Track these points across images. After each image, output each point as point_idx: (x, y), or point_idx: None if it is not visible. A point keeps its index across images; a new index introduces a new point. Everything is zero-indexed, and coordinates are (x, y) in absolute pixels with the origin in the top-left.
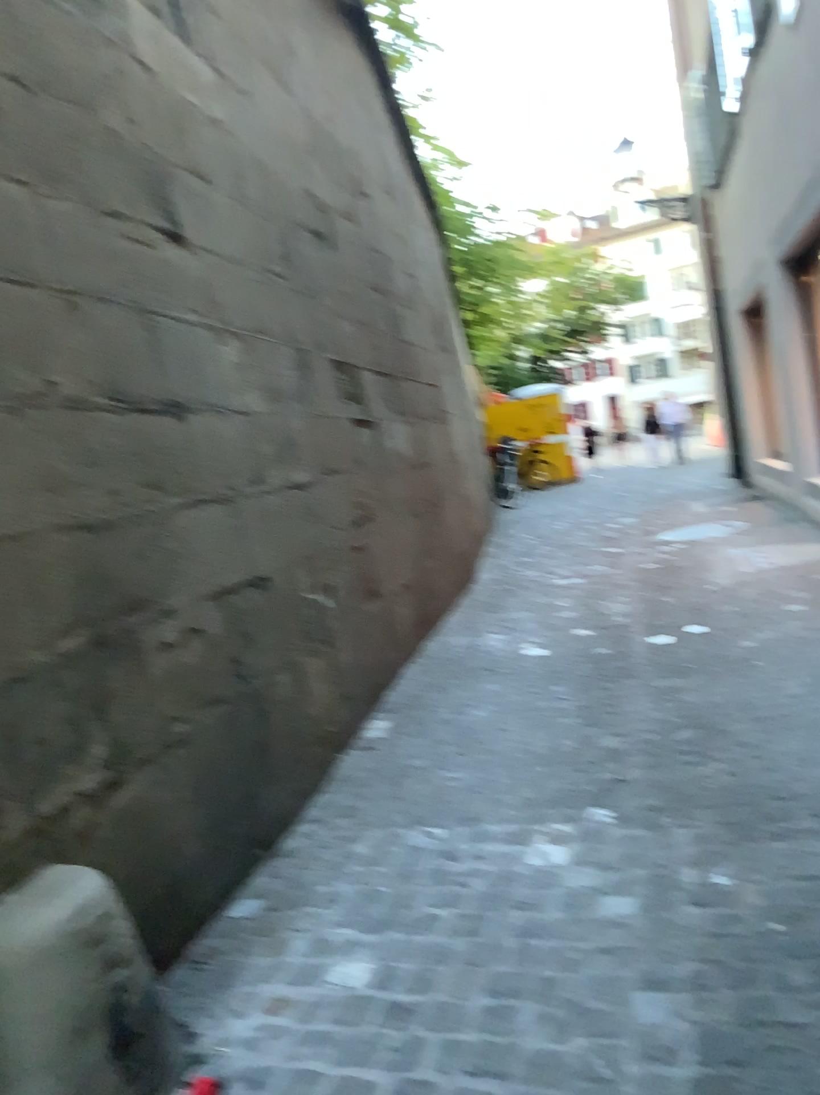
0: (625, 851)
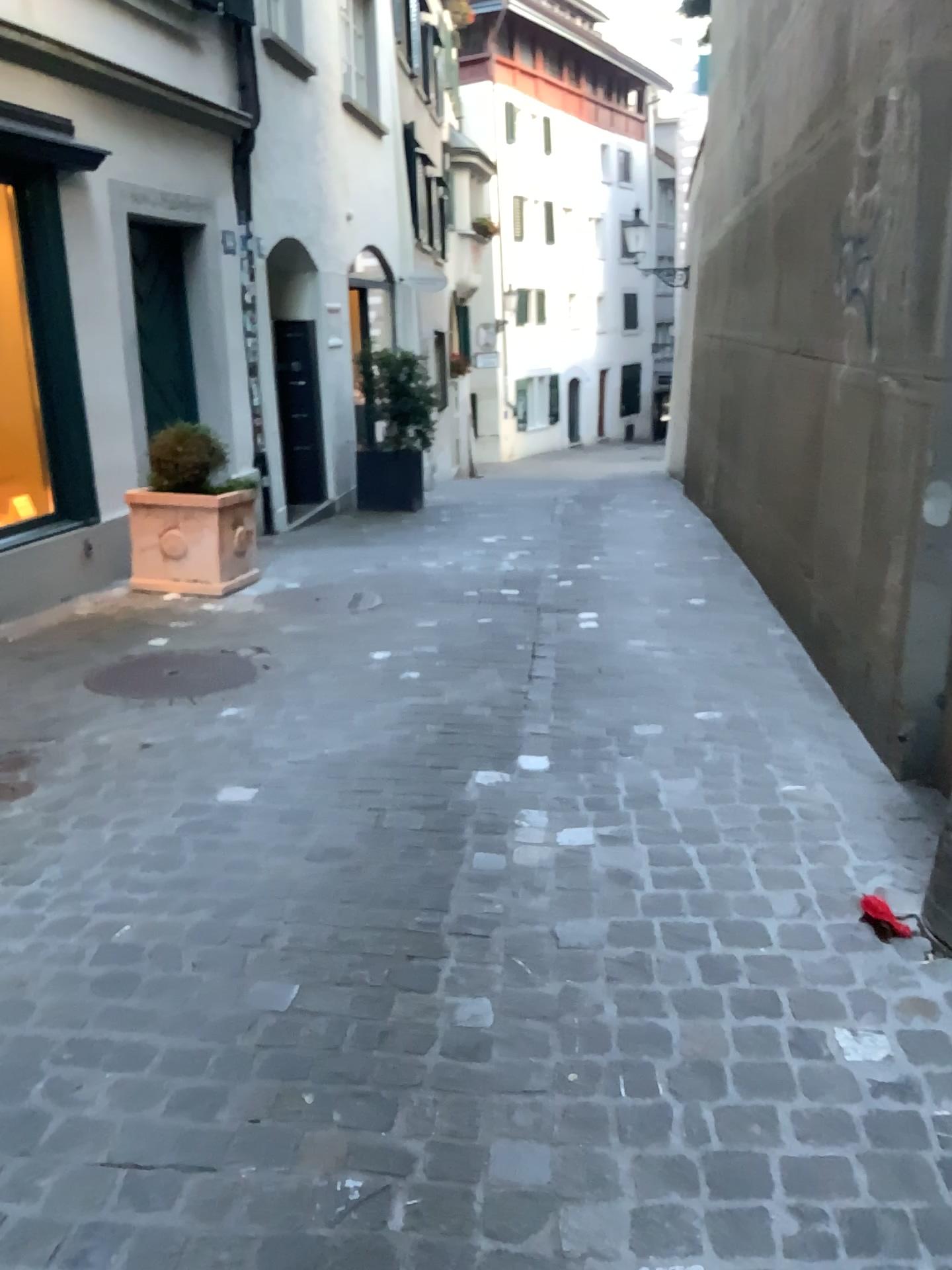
0: None
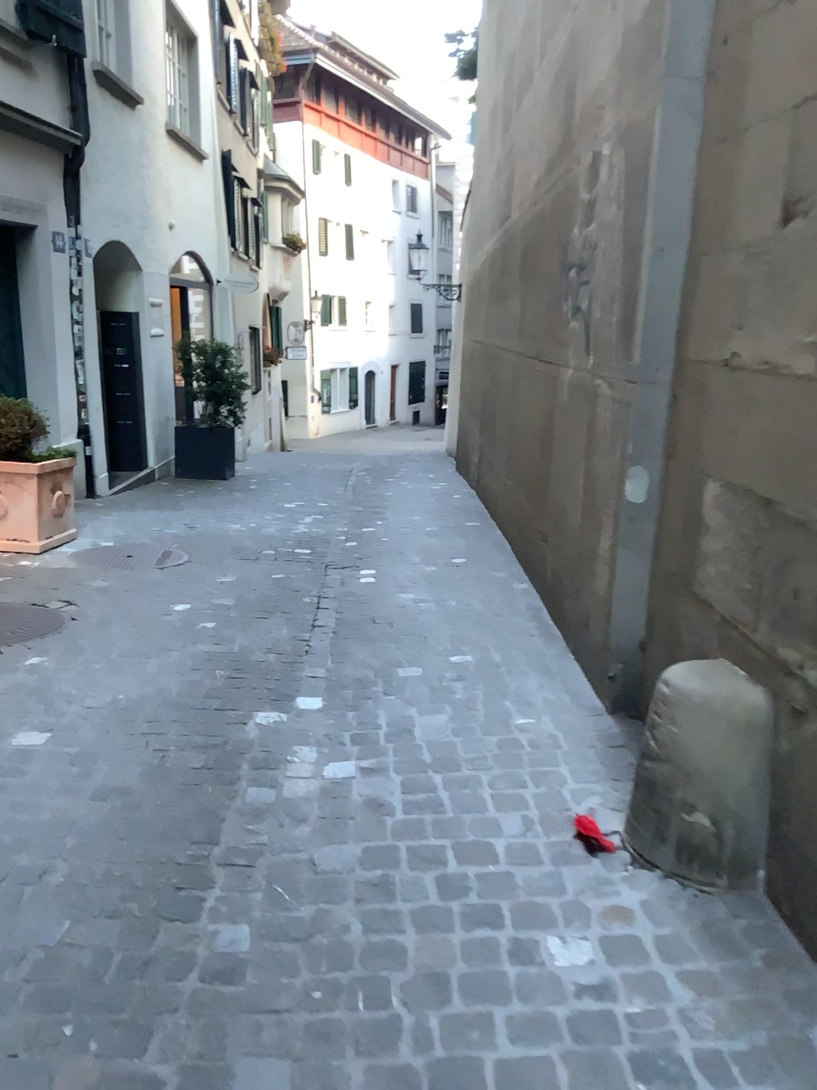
0: None
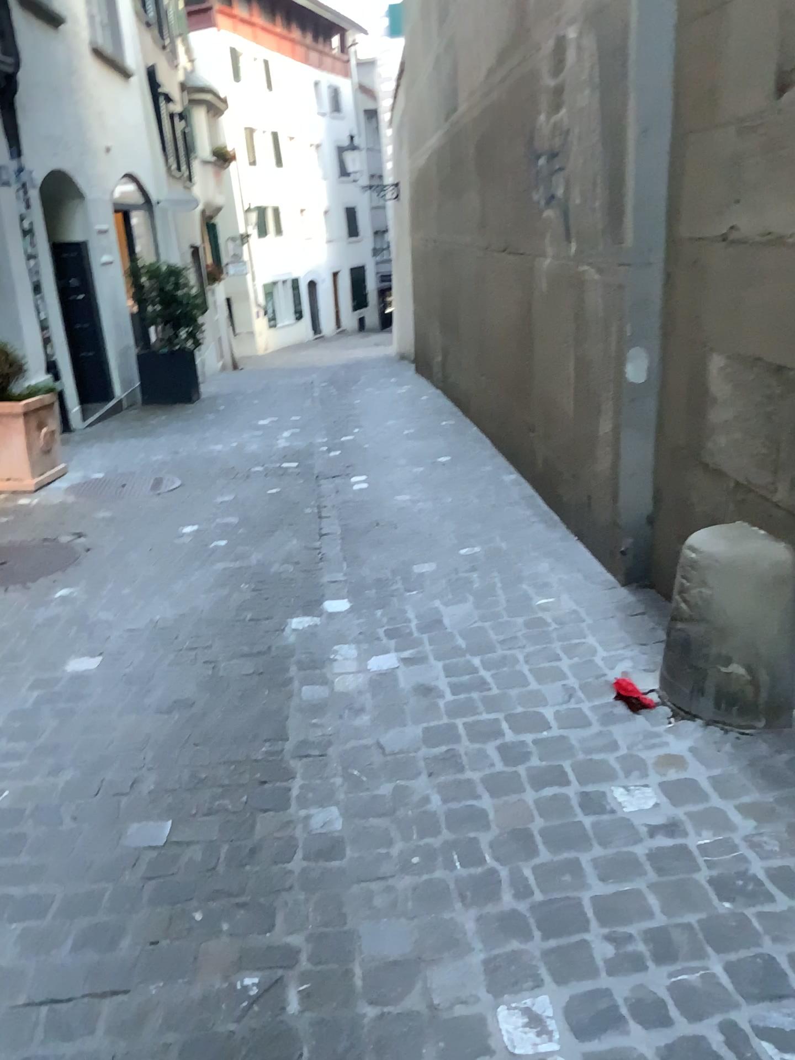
0: (401, 1053)
